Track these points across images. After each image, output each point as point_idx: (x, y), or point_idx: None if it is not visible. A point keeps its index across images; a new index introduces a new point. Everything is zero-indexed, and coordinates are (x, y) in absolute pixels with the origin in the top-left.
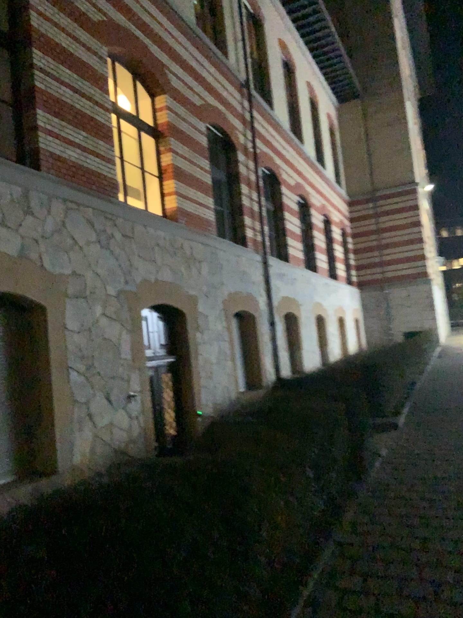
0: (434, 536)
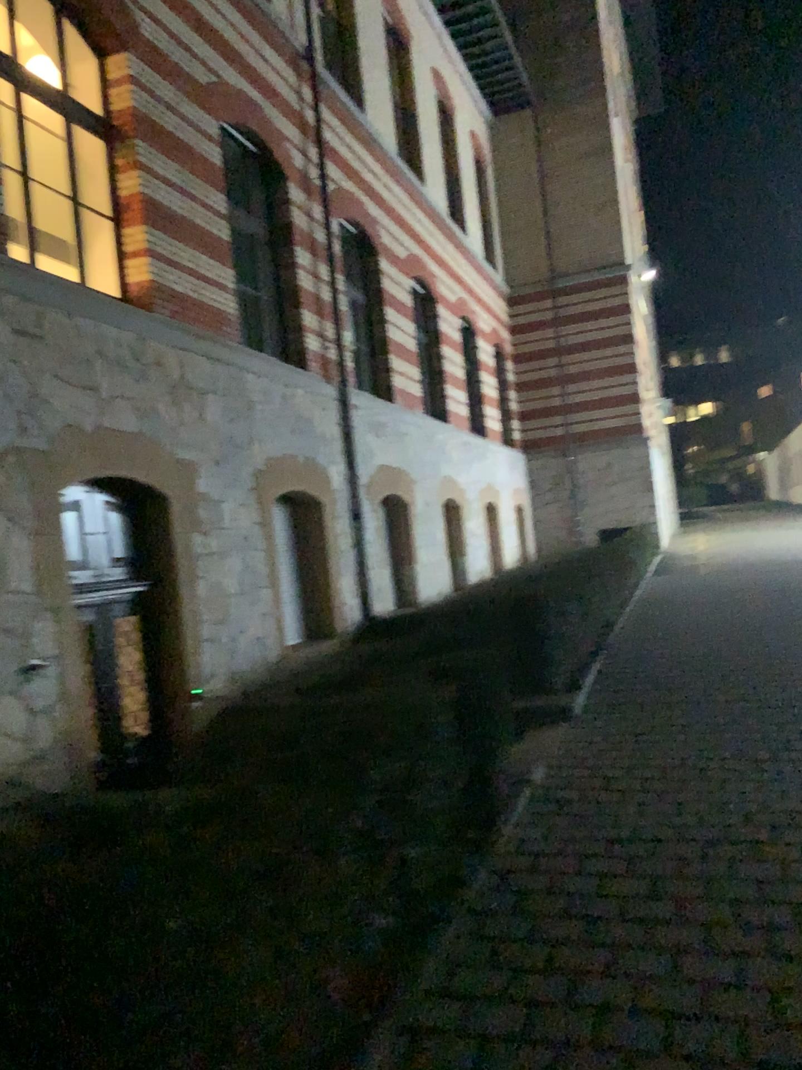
0: (614, 1004)
